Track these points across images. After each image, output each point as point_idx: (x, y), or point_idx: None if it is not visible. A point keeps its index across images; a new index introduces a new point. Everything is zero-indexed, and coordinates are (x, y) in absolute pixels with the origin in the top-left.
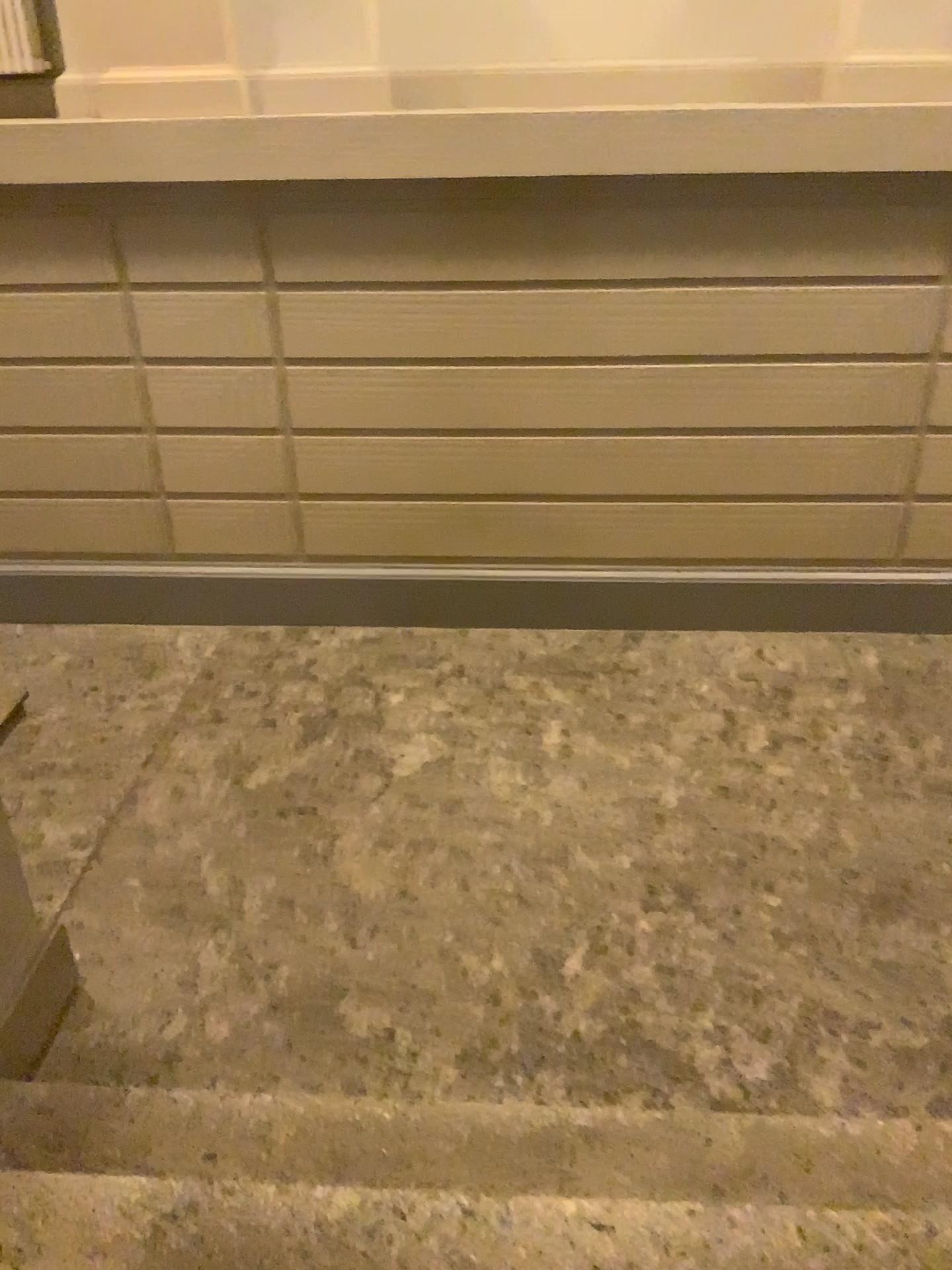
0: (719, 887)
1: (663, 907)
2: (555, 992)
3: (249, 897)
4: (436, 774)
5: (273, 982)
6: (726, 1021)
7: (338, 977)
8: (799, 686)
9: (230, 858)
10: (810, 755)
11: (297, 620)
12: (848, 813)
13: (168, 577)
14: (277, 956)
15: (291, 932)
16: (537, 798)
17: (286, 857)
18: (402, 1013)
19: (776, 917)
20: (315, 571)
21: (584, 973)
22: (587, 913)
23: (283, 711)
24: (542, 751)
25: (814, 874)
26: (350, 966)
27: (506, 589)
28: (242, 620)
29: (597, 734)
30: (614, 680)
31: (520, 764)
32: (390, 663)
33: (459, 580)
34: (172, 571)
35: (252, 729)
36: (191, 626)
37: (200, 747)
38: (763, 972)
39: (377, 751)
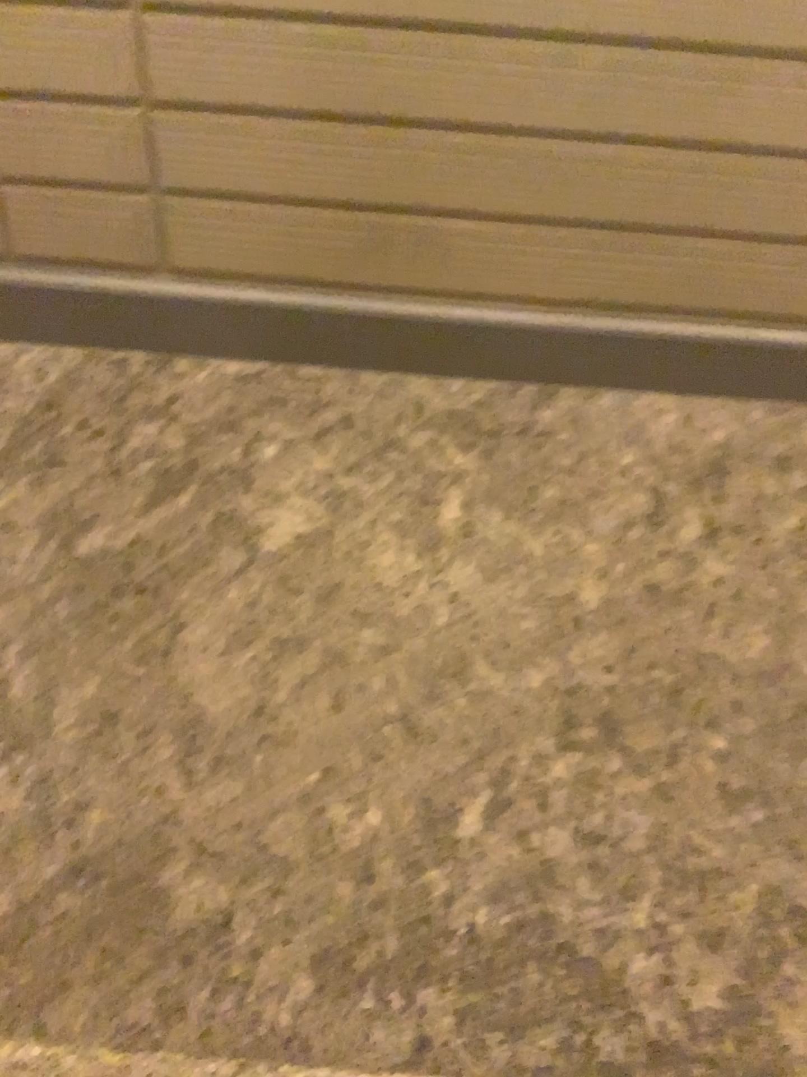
0: (649, 718)
1: (581, 743)
2: (445, 864)
3: (63, 706)
4: (311, 549)
5: (78, 835)
6: (664, 917)
7: (165, 828)
8: (733, 462)
9: (46, 650)
10: (749, 549)
11: (163, 348)
12: (798, 627)
13: (10, 286)
14: (90, 793)
15: (110, 760)
16: (431, 585)
17: (118, 650)
18: (244, 890)
19: (719, 763)
20: (185, 291)
21: (483, 836)
22: (488, 747)
23: (136, 457)
24: (439, 526)
25: (763, 706)
26: (183, 812)
27: (406, 327)
28: (99, 344)
29: (504, 508)
30: (524, 442)
31: (413, 542)
32: (268, 405)
33: (353, 313)
34: (15, 279)
35: (95, 478)
36: (39, 346)
37: (30, 498)
38: (707, 842)
39: (243, 515)
